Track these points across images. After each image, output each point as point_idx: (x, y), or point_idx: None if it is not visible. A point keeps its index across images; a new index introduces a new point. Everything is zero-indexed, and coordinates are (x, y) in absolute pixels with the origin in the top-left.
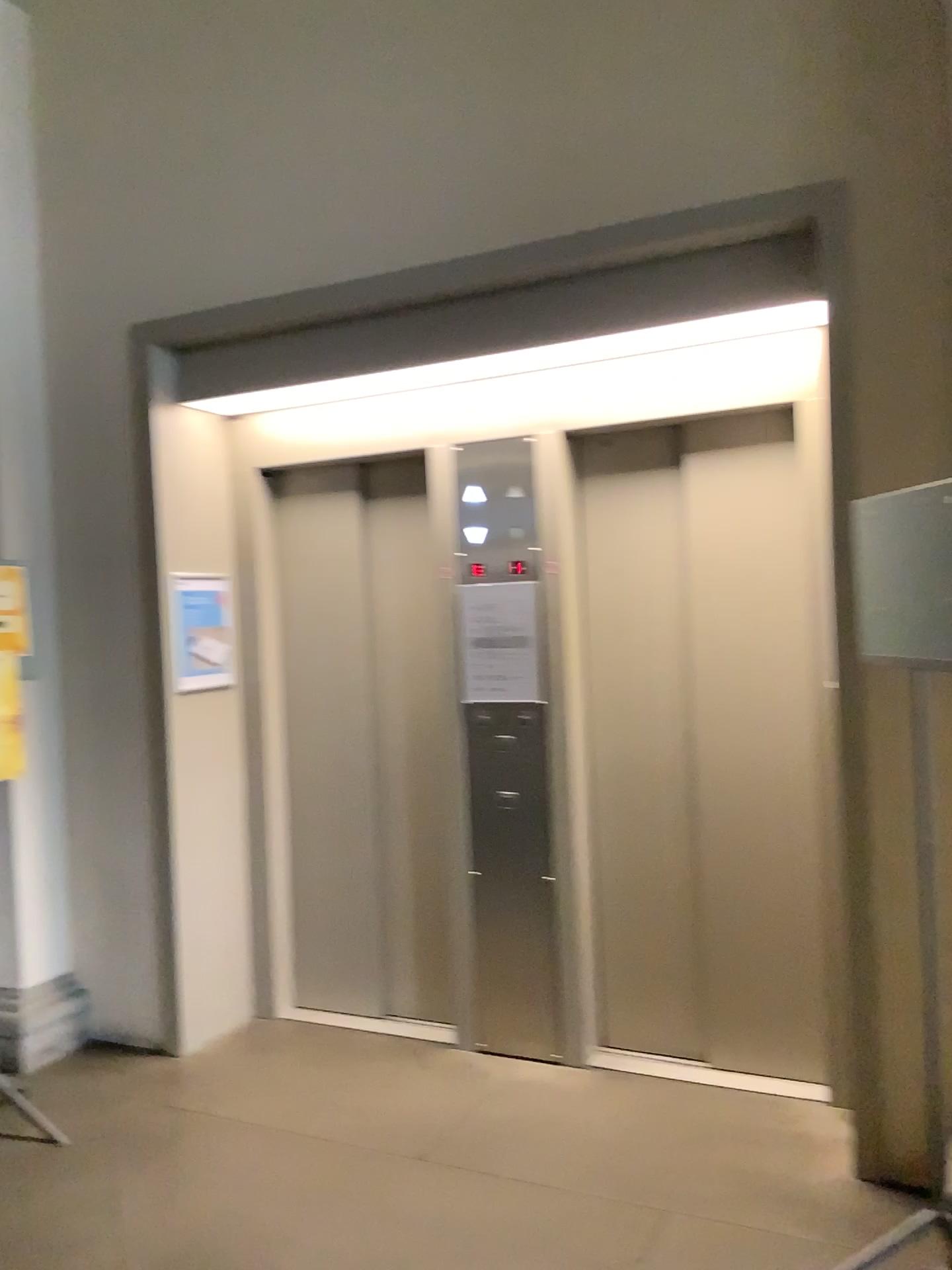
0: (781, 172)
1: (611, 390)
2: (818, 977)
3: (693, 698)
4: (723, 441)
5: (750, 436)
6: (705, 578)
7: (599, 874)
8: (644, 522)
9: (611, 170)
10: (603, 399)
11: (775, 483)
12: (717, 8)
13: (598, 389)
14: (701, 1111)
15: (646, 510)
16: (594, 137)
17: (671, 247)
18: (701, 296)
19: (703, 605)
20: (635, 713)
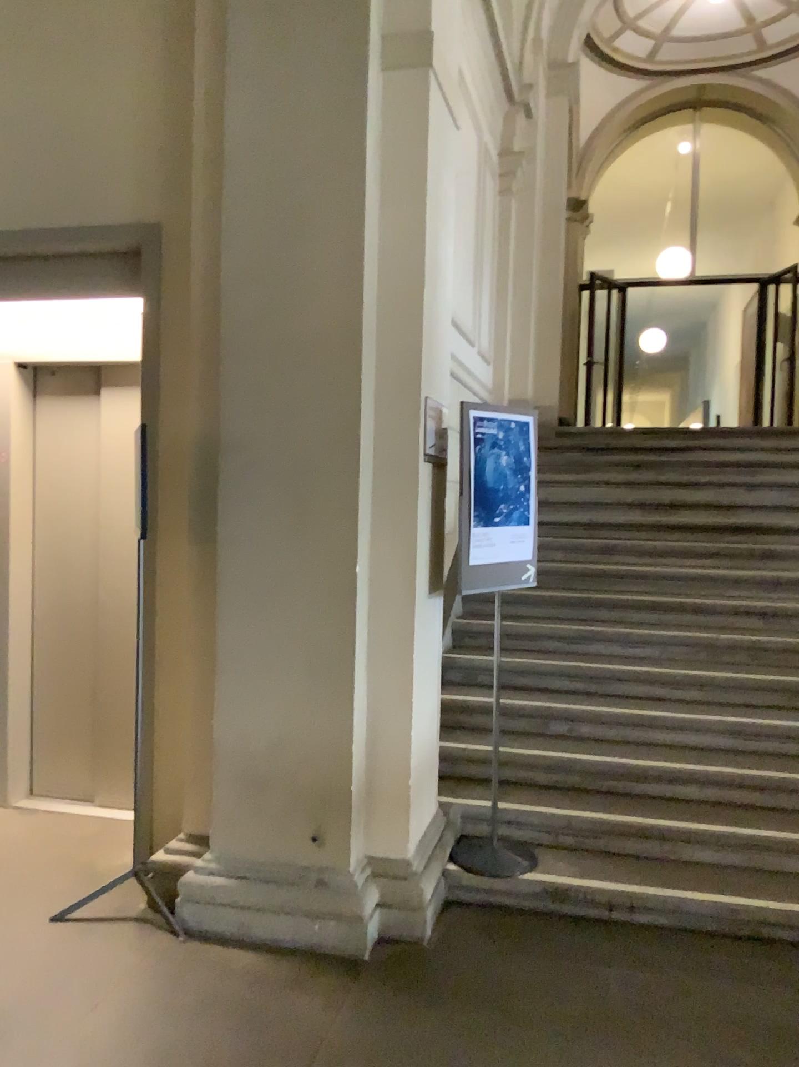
0: (128, 211)
1: (50, 338)
2: None
3: (101, 555)
4: (127, 381)
5: None
6: (111, 473)
7: (32, 675)
8: (77, 432)
9: (28, 191)
10: (45, 344)
11: None
12: (97, 95)
13: (42, 337)
14: (66, 831)
15: (78, 423)
16: (18, 166)
17: (62, 250)
18: (86, 284)
19: (109, 492)
20: (64, 564)
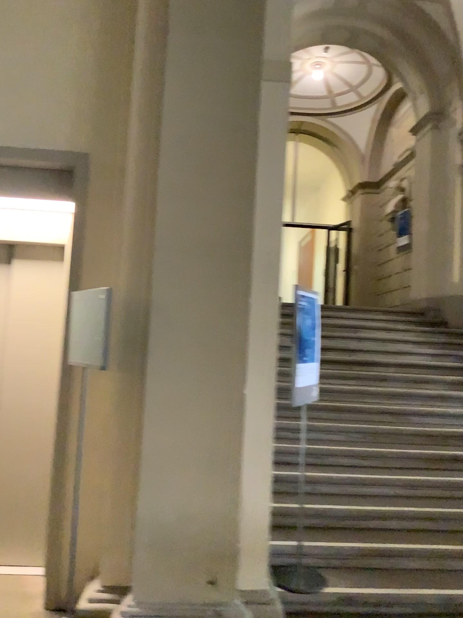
0: (64, 142)
1: None
2: (46, 514)
3: (2, 377)
4: (33, 256)
5: (45, 256)
6: (15, 319)
7: None
8: None
9: None
10: None
11: (54, 279)
12: (45, 63)
13: None
14: None
15: None
16: None
17: (10, 161)
18: (23, 187)
19: (13, 332)
20: None
